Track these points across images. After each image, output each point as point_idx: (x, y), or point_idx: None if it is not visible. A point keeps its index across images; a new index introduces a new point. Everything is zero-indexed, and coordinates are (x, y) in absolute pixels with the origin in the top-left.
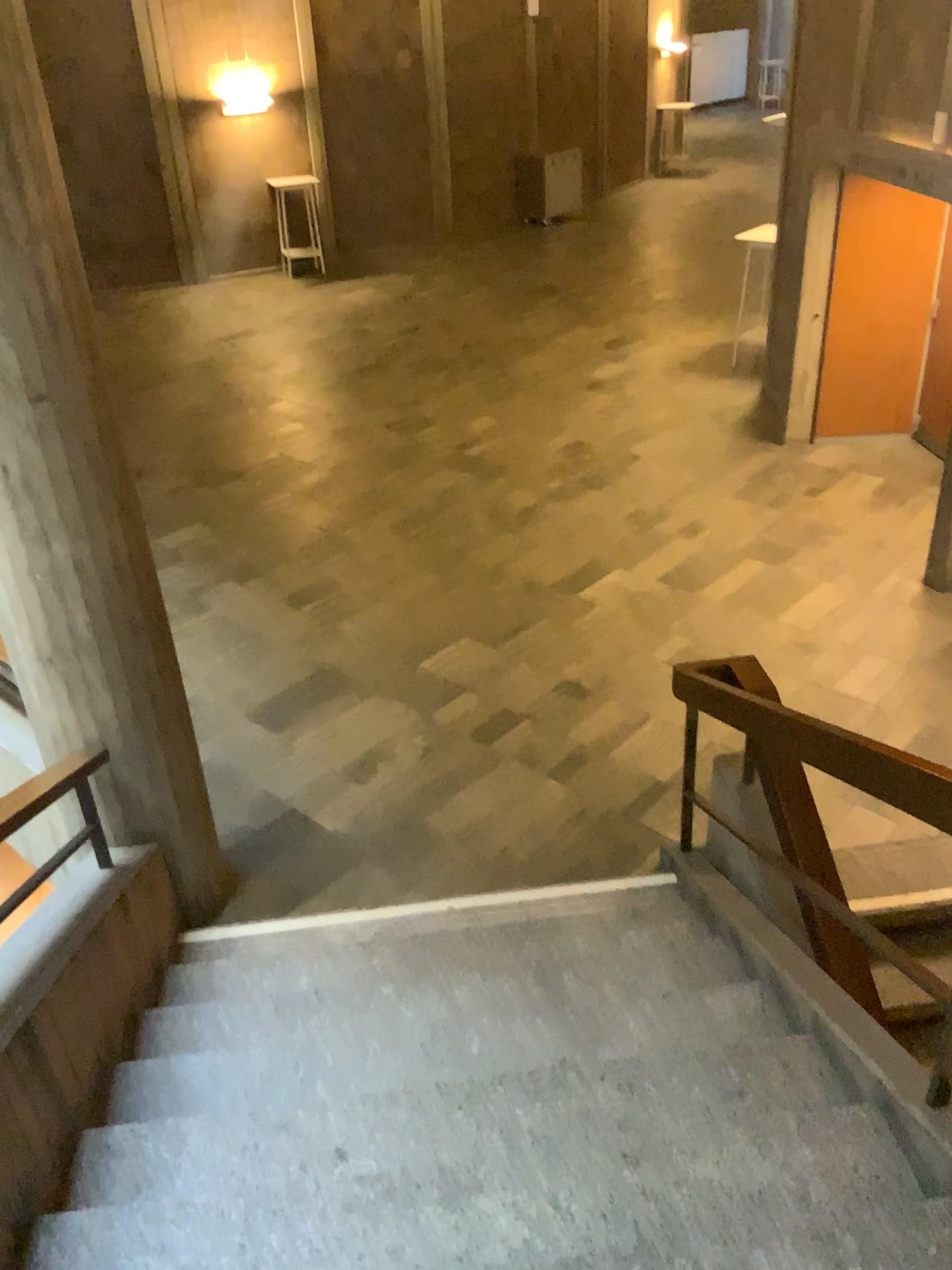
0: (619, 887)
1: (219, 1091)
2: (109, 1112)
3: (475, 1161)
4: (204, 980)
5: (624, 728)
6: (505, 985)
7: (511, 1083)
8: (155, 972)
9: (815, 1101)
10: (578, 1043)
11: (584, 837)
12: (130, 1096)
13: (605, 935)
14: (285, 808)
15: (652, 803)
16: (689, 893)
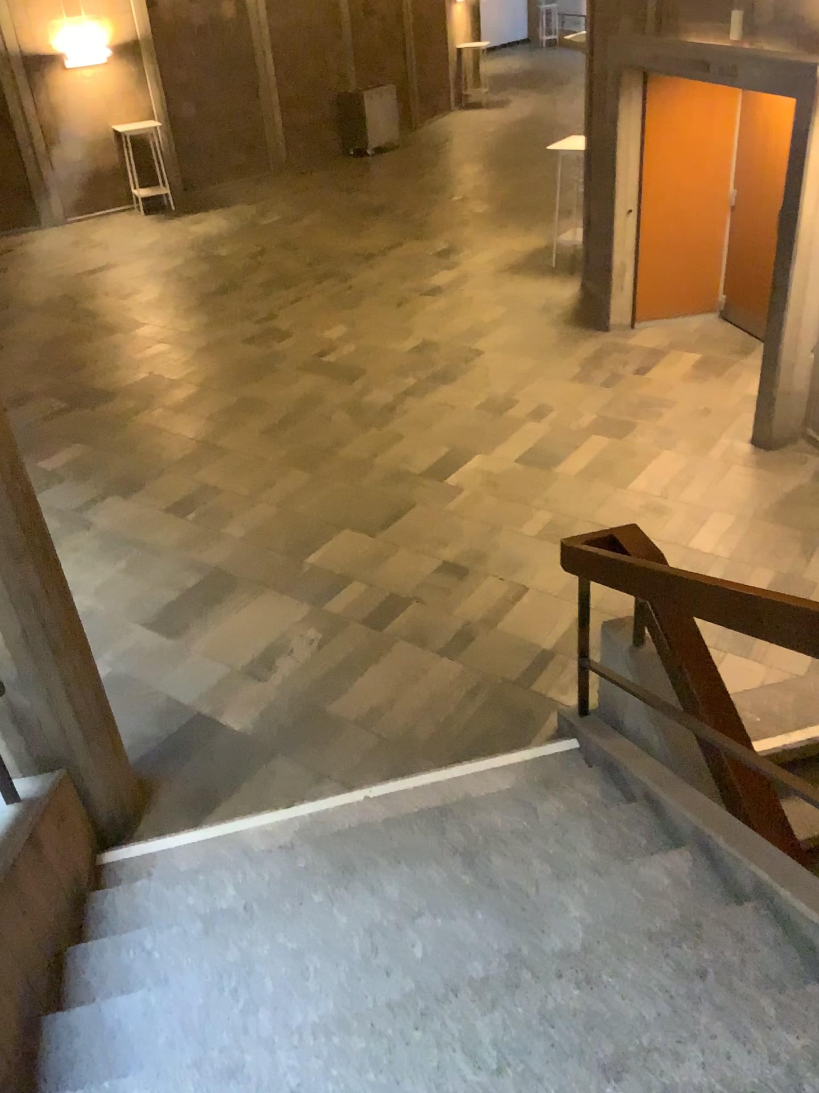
0: (521, 756)
1: (152, 1033)
2: (35, 1076)
3: (439, 1091)
4: (125, 902)
5: (503, 602)
6: (432, 875)
7: (459, 990)
8: (74, 901)
9: (777, 976)
10: (519, 934)
11: (481, 710)
12: (57, 1051)
13: (520, 809)
14: (189, 712)
15: (539, 671)
16: (592, 757)
